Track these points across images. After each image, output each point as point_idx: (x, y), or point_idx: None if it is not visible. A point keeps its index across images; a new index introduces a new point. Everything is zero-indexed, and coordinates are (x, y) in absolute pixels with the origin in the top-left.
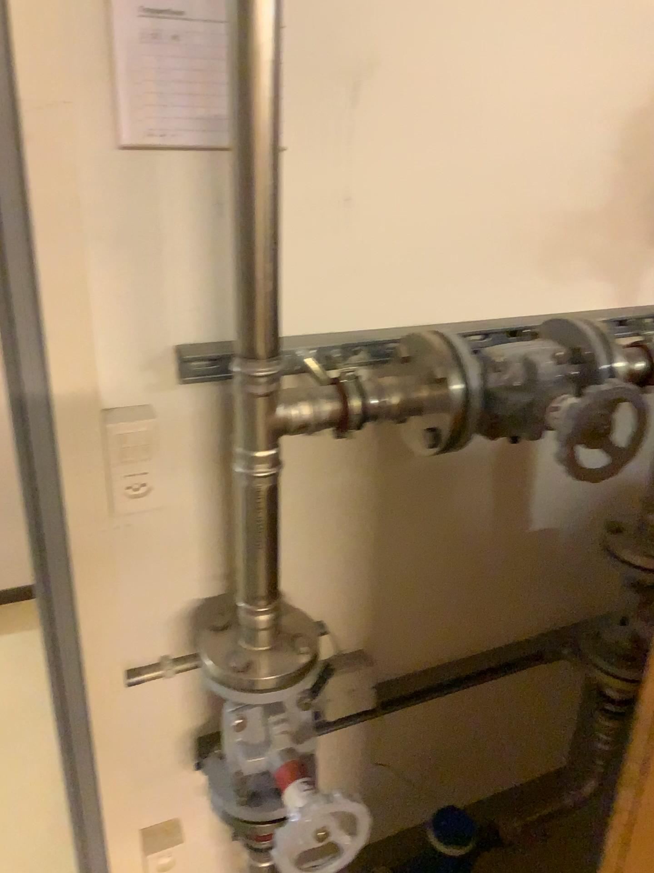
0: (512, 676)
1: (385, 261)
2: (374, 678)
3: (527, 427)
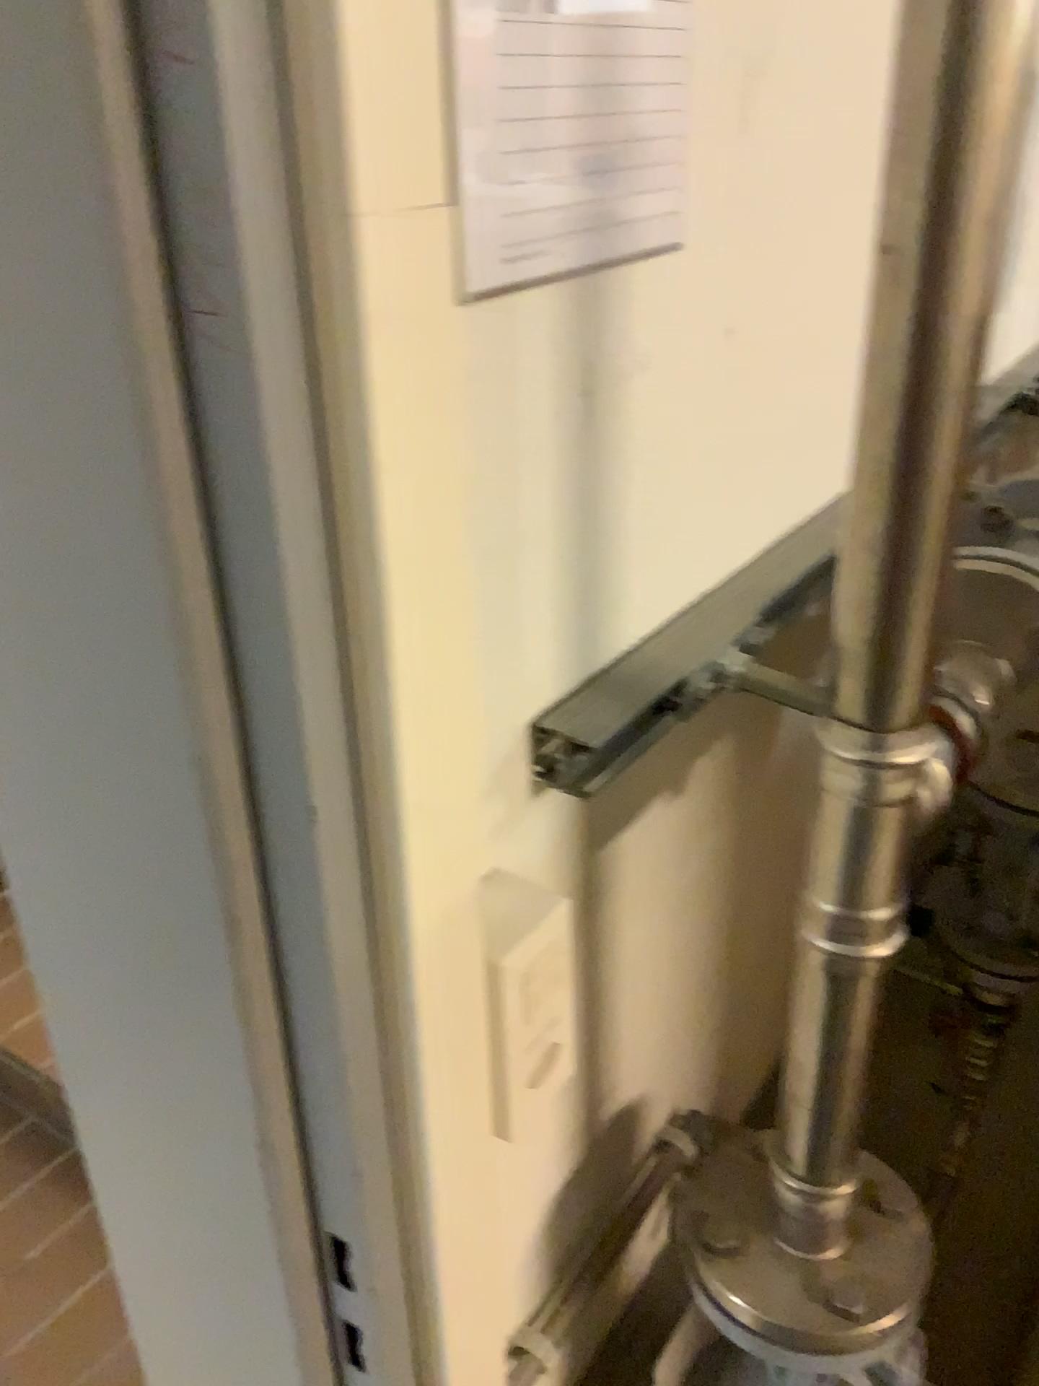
0: None
1: (754, 431)
2: None
3: None
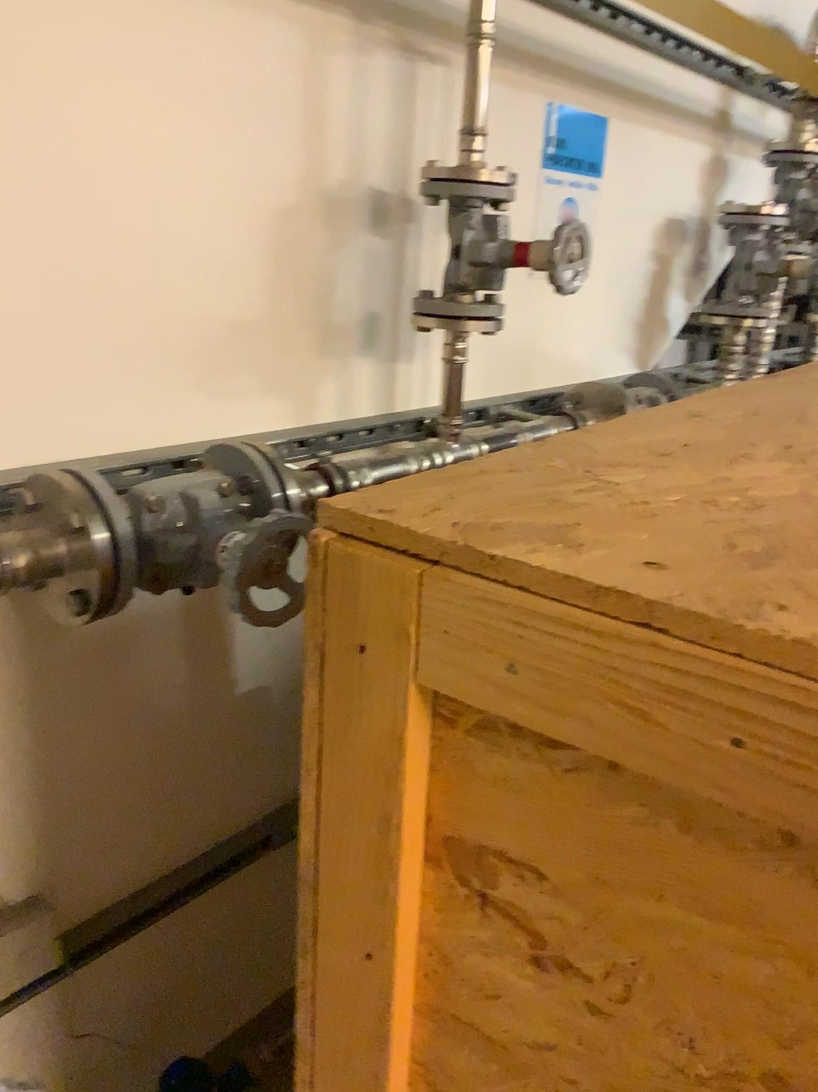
0: (238, 877)
1: None
2: (56, 931)
3: (196, 575)
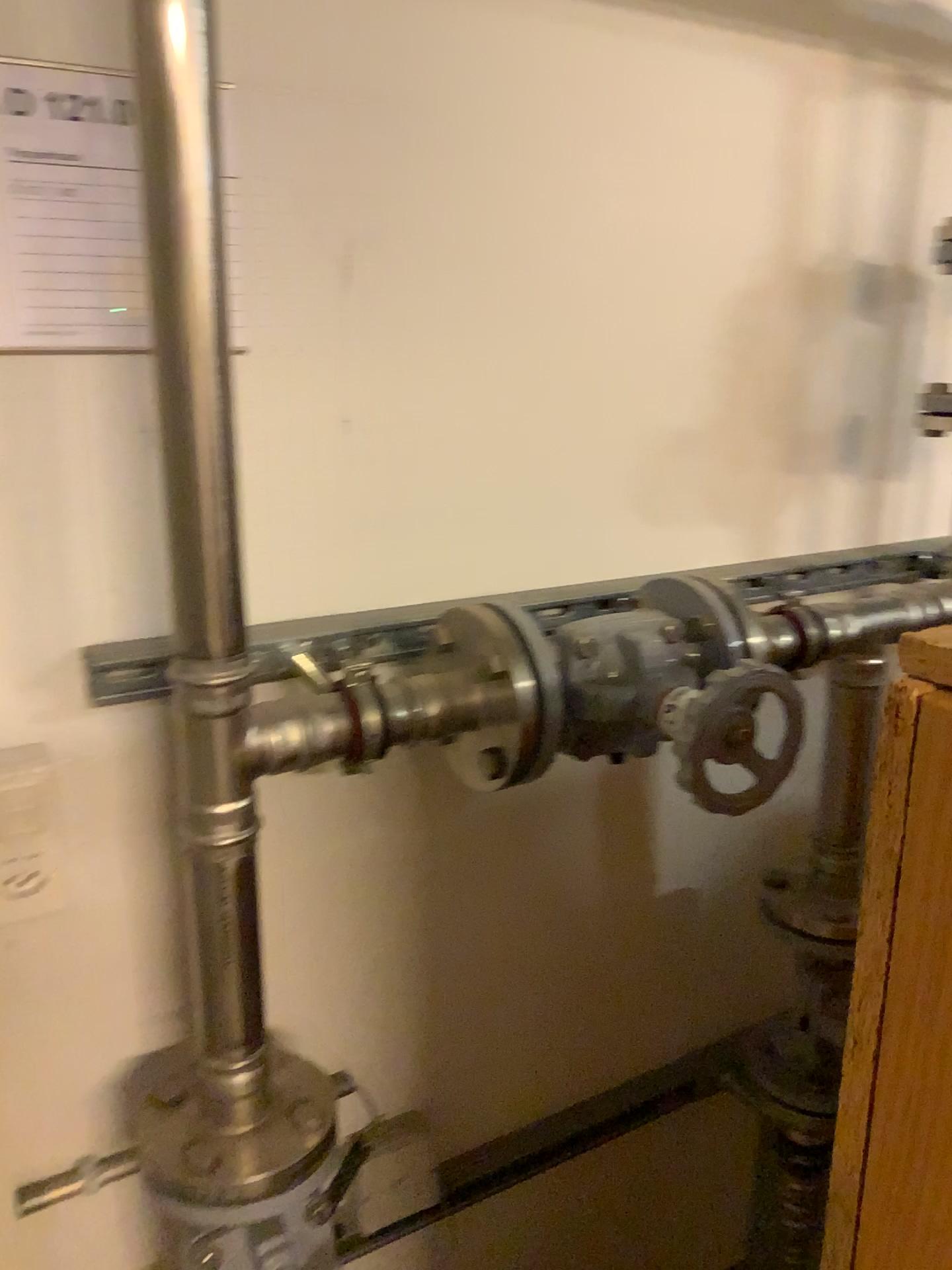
0: (649, 1126)
1: (408, 505)
2: (437, 1156)
3: (633, 739)
